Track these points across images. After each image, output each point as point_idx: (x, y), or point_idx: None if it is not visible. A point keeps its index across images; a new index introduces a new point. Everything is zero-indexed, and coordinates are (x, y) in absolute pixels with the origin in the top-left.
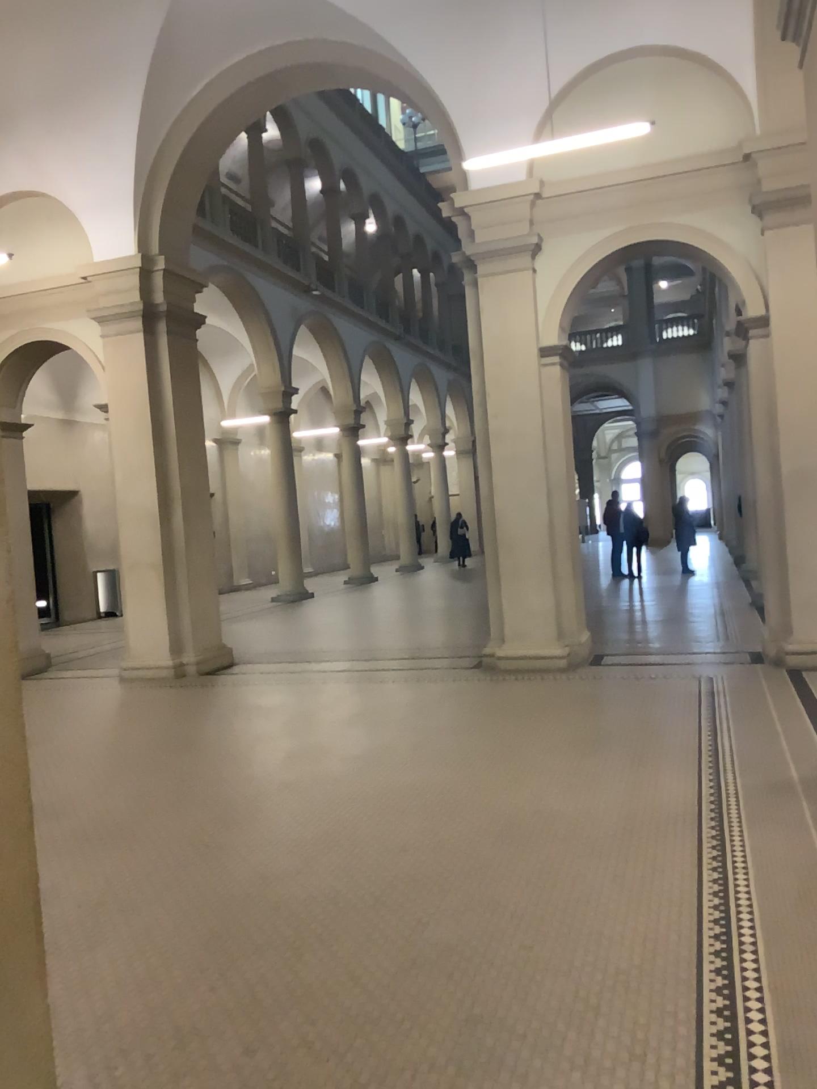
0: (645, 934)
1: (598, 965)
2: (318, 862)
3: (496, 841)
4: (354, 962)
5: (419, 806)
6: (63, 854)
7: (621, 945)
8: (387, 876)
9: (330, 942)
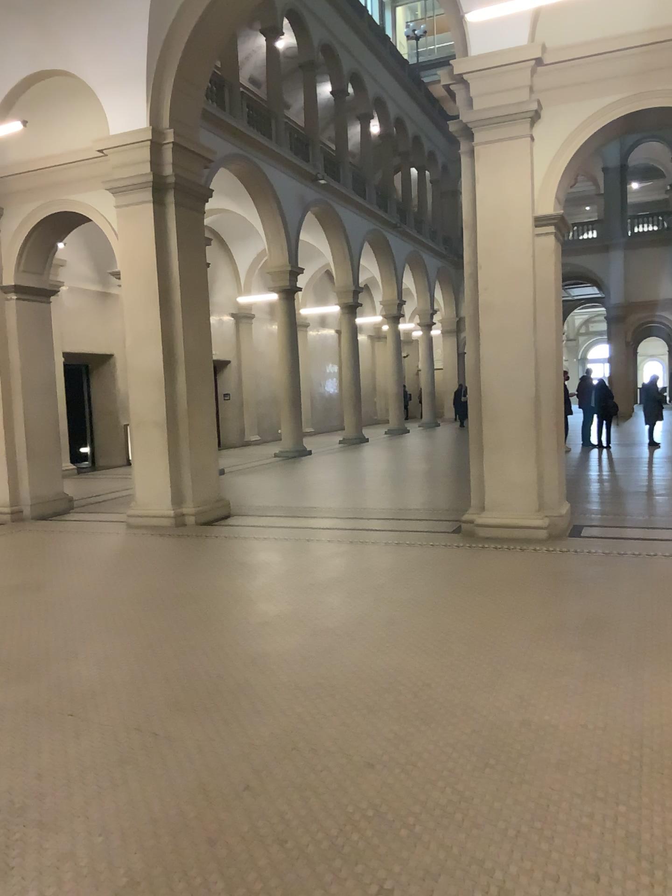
0: None
1: None
2: (270, 775)
3: (477, 764)
4: None
5: (390, 702)
6: (2, 734)
7: None
8: (346, 809)
9: None
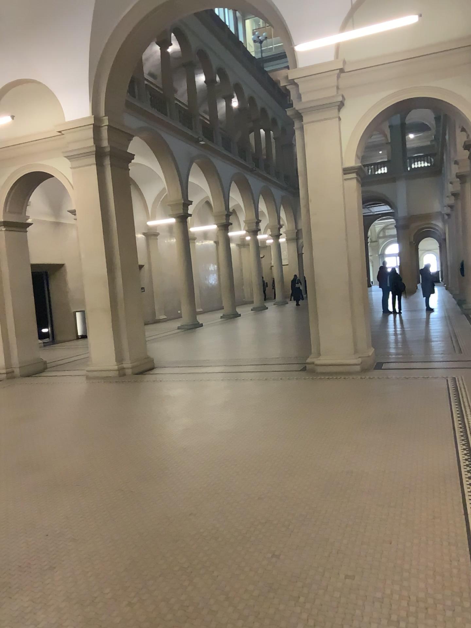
0: (435, 570)
1: (403, 596)
2: (204, 507)
3: (323, 493)
4: (228, 588)
5: (270, 466)
6: (39, 497)
7: (419, 580)
8: (250, 519)
9: (211, 571)
